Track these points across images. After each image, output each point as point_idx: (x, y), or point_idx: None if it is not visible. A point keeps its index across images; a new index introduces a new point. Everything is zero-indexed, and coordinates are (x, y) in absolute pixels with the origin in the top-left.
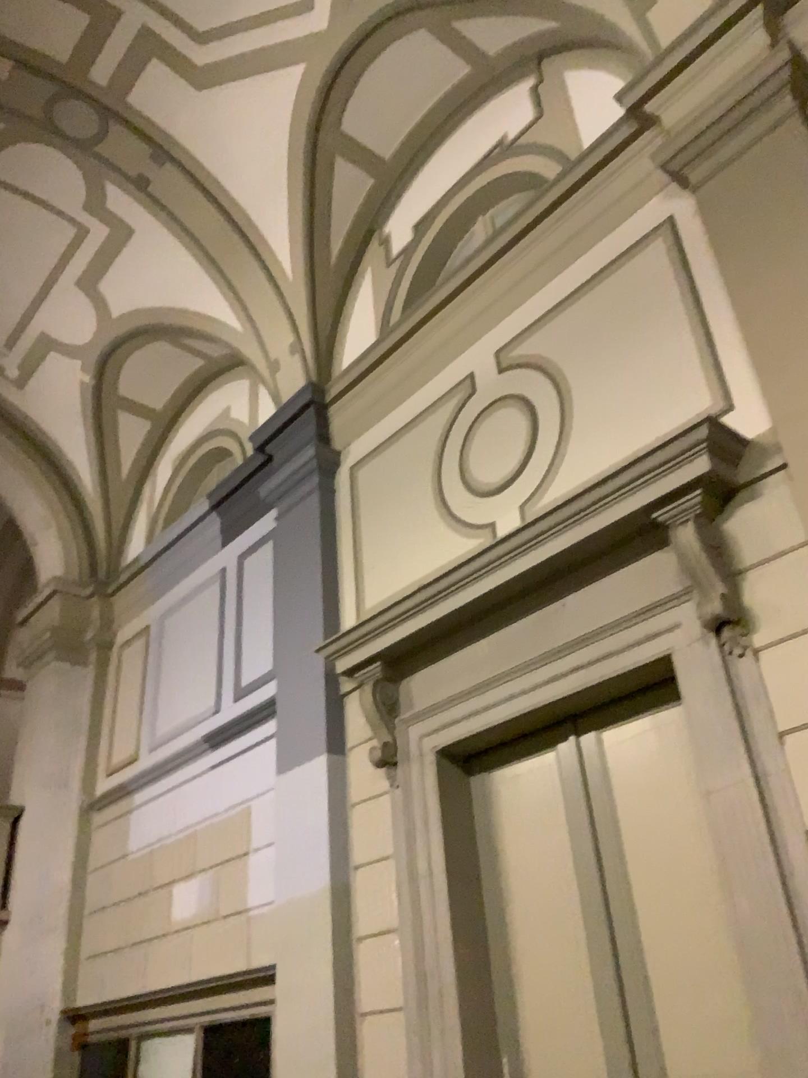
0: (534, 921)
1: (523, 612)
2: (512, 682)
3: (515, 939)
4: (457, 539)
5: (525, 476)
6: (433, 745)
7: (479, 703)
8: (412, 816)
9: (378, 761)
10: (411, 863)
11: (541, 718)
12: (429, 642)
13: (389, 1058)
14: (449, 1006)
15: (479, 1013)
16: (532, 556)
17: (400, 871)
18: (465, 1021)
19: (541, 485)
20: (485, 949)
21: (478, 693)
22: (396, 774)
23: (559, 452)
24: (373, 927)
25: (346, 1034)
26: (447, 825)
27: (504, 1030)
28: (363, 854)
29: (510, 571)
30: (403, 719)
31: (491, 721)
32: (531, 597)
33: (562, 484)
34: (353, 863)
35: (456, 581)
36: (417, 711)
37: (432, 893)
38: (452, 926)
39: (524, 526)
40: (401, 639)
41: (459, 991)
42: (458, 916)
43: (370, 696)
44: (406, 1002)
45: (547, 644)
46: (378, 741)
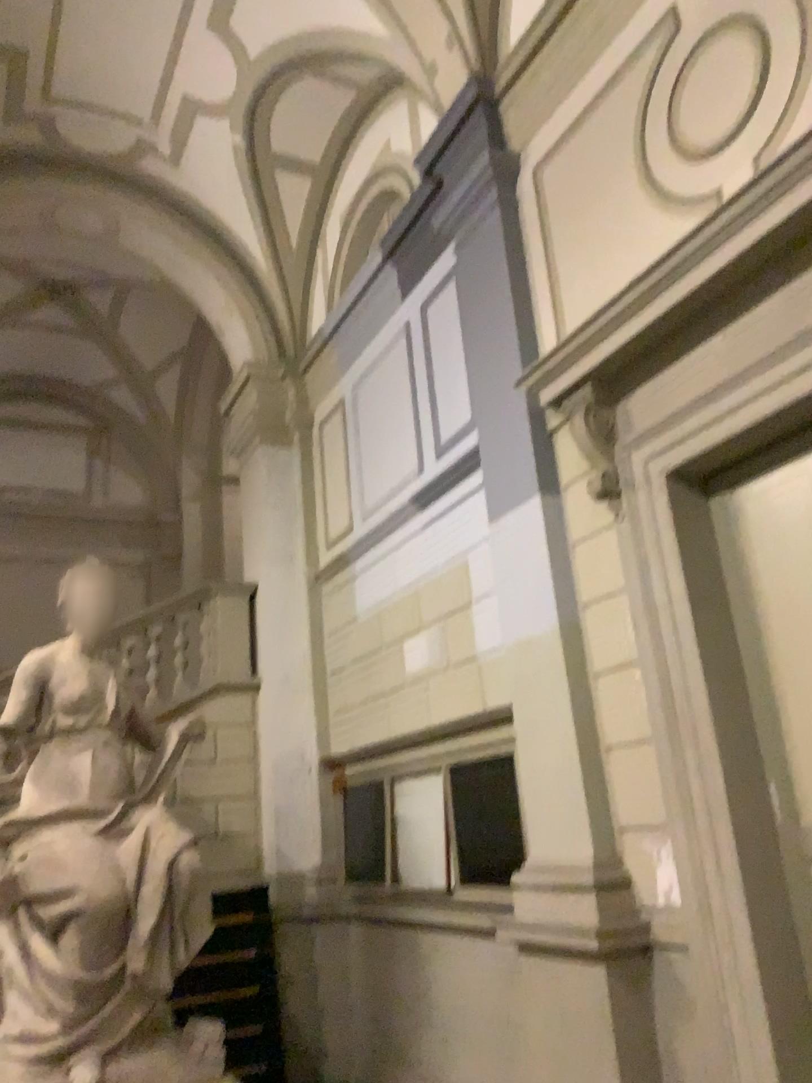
0: (797, 642)
1: (763, 292)
2: (754, 378)
3: (775, 662)
4: (670, 223)
5: (754, 123)
6: (662, 466)
7: (714, 410)
8: (644, 544)
9: (599, 494)
10: (647, 594)
11: (794, 417)
12: (647, 352)
13: (642, 786)
14: (704, 733)
15: (737, 738)
16: (774, 212)
17: (635, 603)
18: (723, 747)
19: (776, 129)
20: (739, 675)
21: (711, 399)
22: (622, 503)
23: (800, 78)
24: (611, 662)
25: (593, 765)
26: (686, 550)
27: (768, 755)
28: (593, 590)
29: (744, 240)
30: (624, 443)
31: (731, 429)
32: (773, 270)
33: (806, 119)
34: (583, 601)
35: (675, 267)
36: (639, 432)
37: (674, 621)
38: (701, 654)
39: (759, 179)
40: (612, 351)
41: (714, 718)
42: (706, 643)
43: (583, 424)
44: (654, 732)
45: (796, 325)
46: (597, 472)
